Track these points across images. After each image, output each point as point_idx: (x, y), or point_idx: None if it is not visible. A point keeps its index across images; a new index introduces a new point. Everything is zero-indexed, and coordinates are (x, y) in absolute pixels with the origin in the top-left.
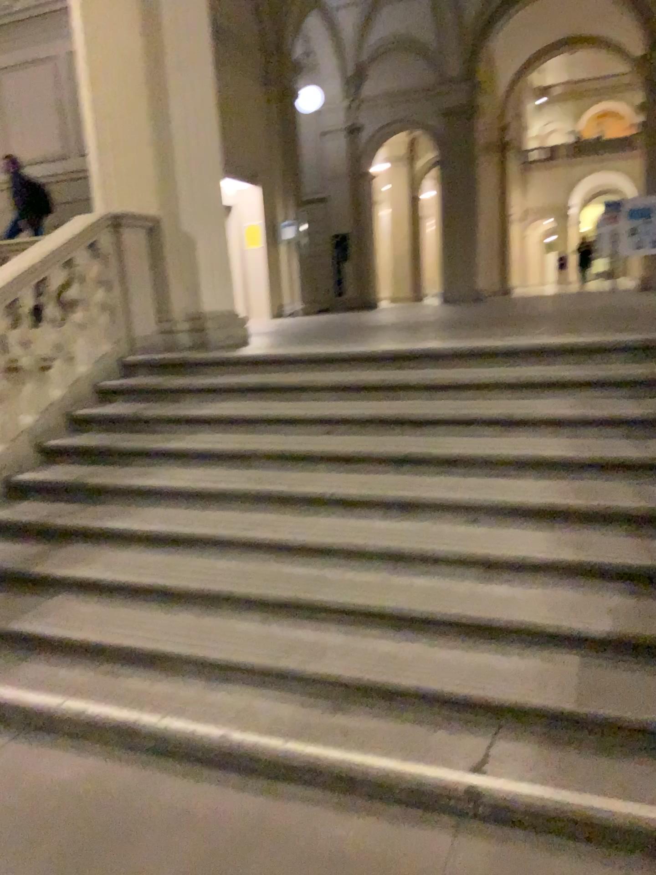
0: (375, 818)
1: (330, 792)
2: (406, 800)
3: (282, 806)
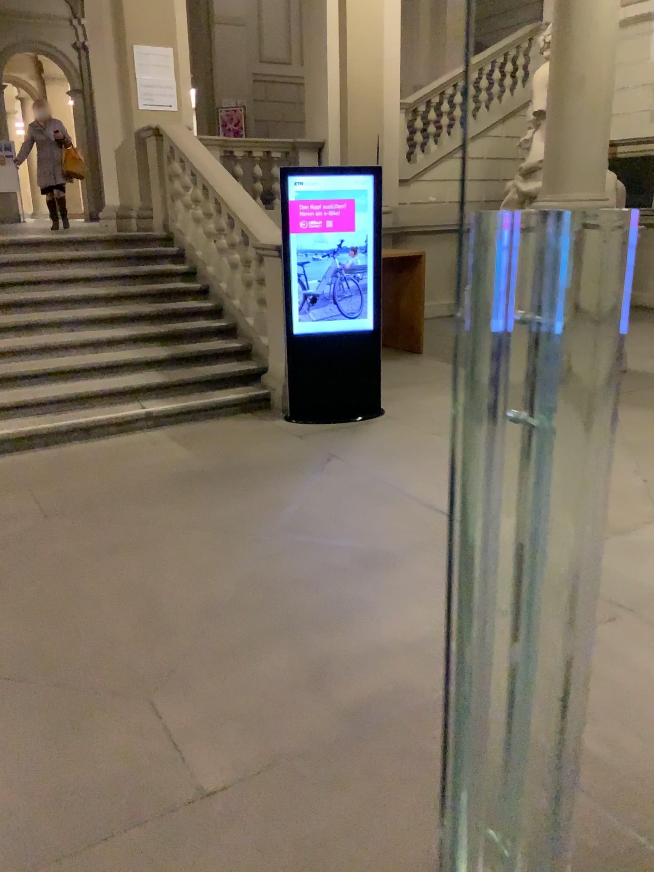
0: (108, 439)
1: (79, 441)
2: (115, 431)
3: (63, 448)
